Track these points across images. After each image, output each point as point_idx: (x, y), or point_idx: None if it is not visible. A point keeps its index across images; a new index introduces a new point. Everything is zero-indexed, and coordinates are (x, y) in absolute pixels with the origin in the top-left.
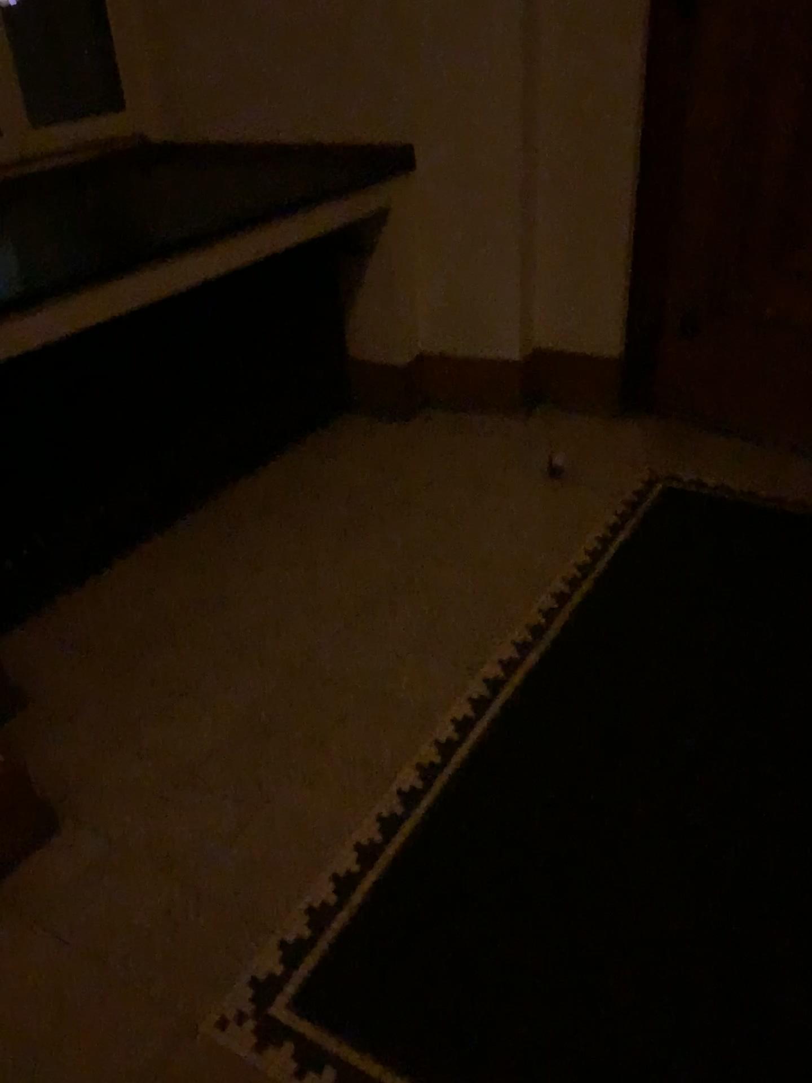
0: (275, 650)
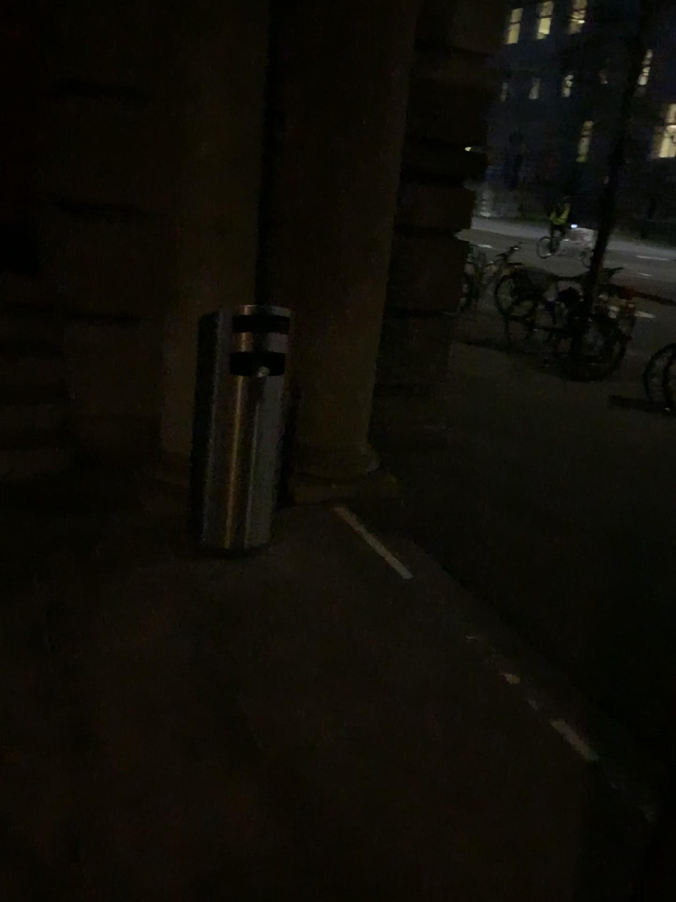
0: None
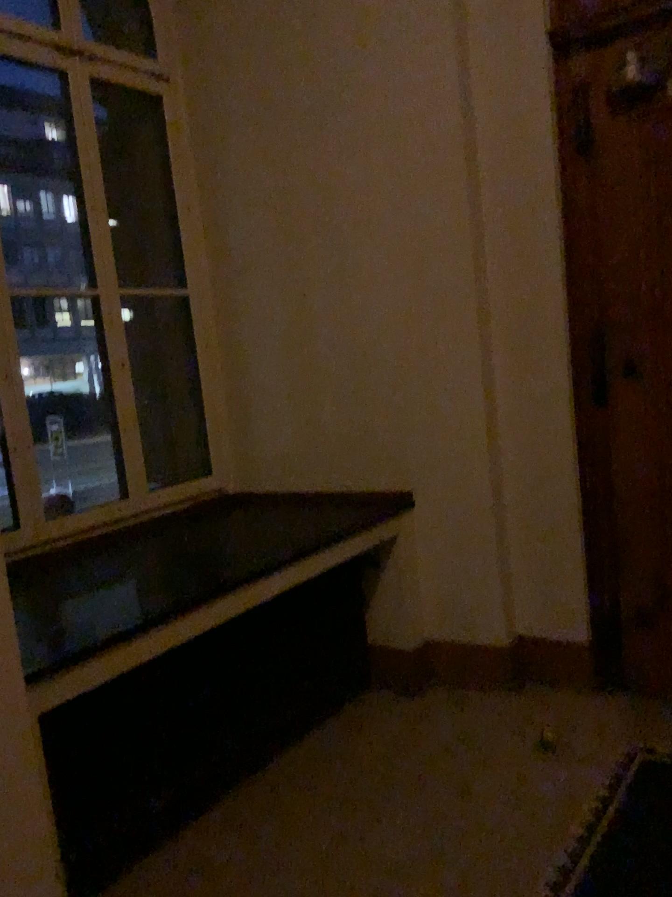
0: (315, 896)
